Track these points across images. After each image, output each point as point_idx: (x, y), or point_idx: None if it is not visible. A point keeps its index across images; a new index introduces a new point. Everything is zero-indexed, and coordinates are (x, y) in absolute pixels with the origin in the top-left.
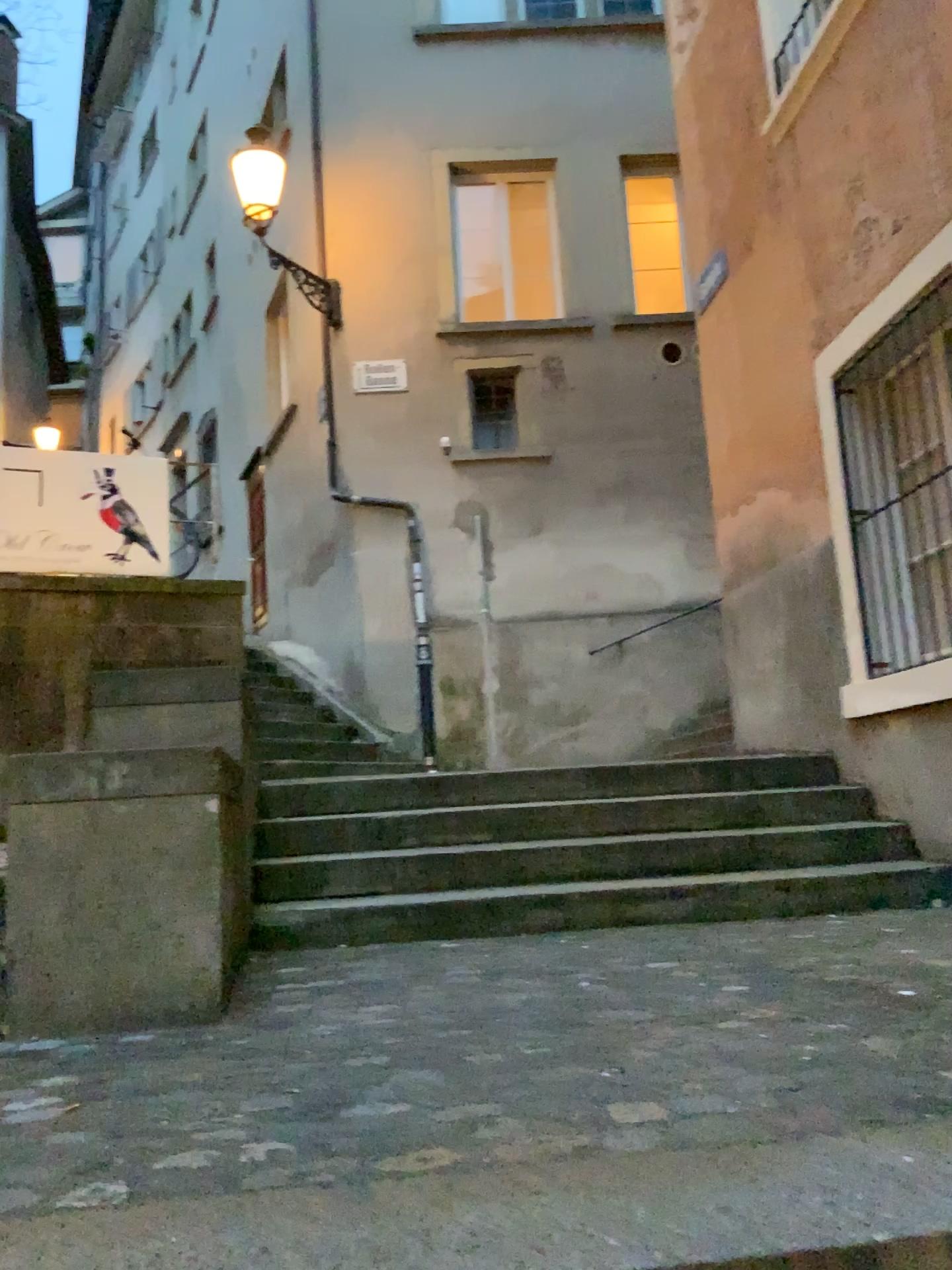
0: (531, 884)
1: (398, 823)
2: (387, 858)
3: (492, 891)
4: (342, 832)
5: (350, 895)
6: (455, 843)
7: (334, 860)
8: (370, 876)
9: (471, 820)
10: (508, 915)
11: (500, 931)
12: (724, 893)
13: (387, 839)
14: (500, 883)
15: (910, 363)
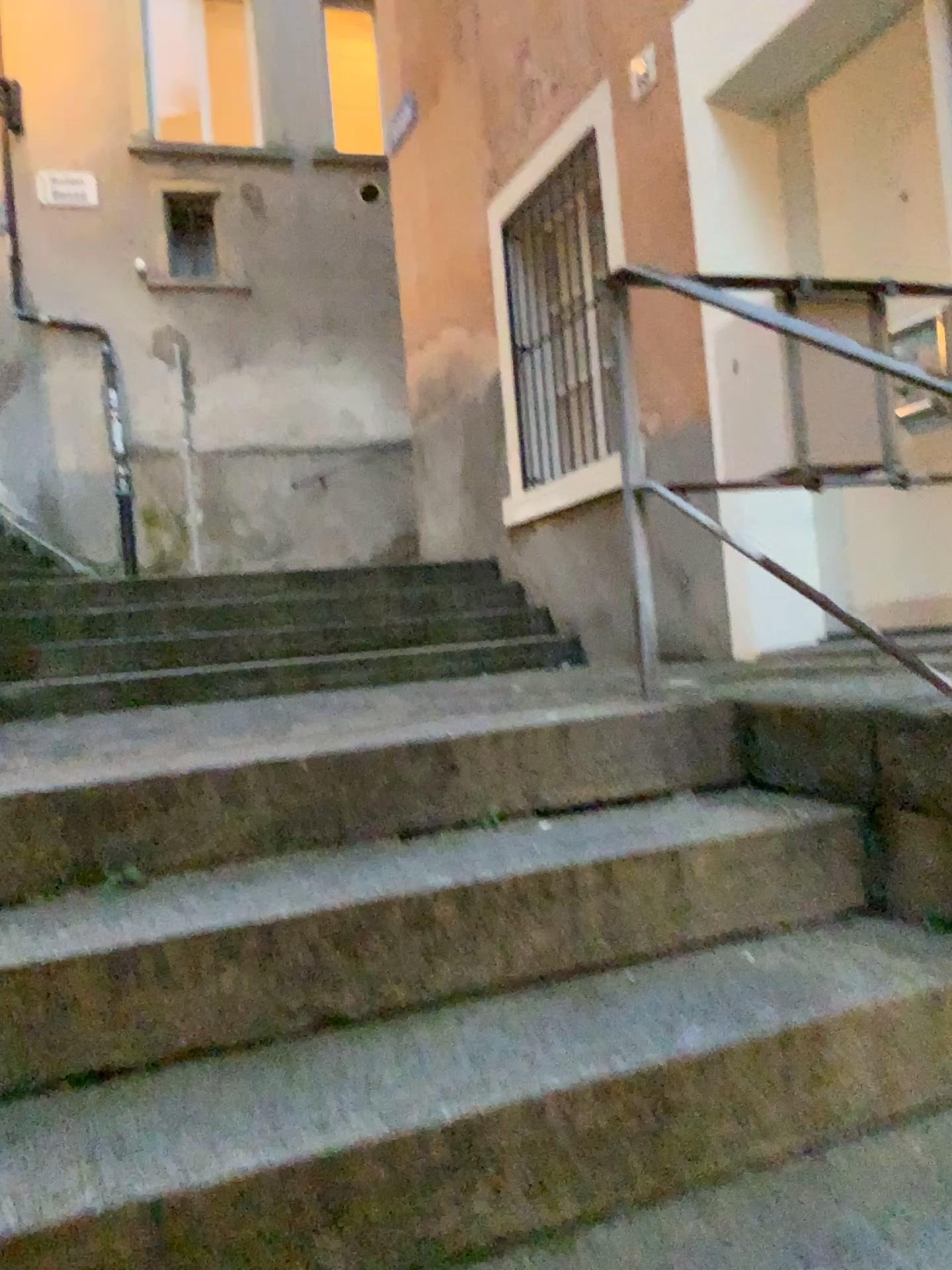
0: (234, 661)
1: (107, 617)
2: (98, 645)
3: (198, 668)
4: (52, 625)
5: (63, 675)
6: (163, 632)
7: (45, 647)
8: (82, 660)
9: (177, 614)
10: (213, 686)
11: (206, 696)
12: (400, 662)
13: (97, 629)
14: (206, 662)
15: (563, 215)
